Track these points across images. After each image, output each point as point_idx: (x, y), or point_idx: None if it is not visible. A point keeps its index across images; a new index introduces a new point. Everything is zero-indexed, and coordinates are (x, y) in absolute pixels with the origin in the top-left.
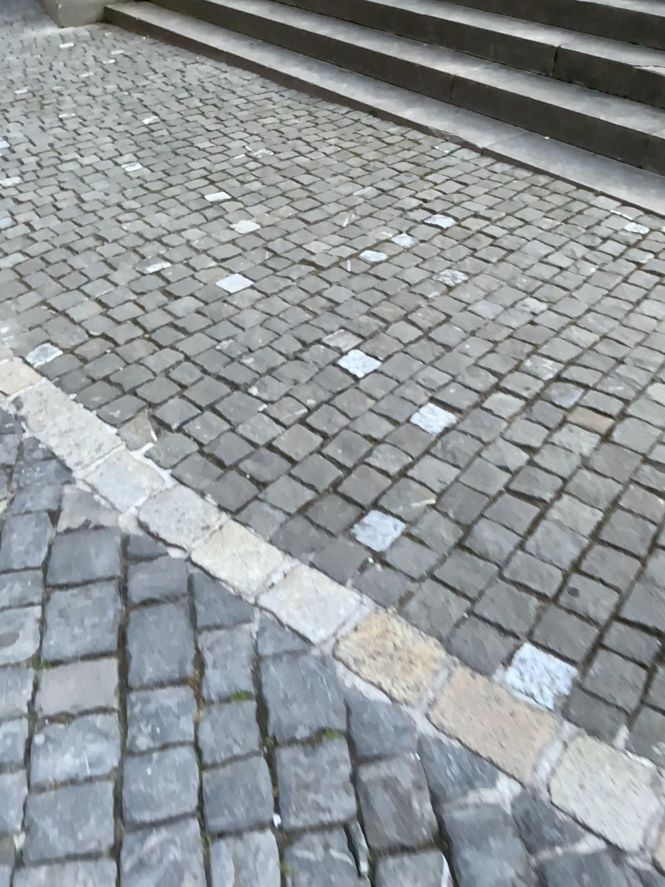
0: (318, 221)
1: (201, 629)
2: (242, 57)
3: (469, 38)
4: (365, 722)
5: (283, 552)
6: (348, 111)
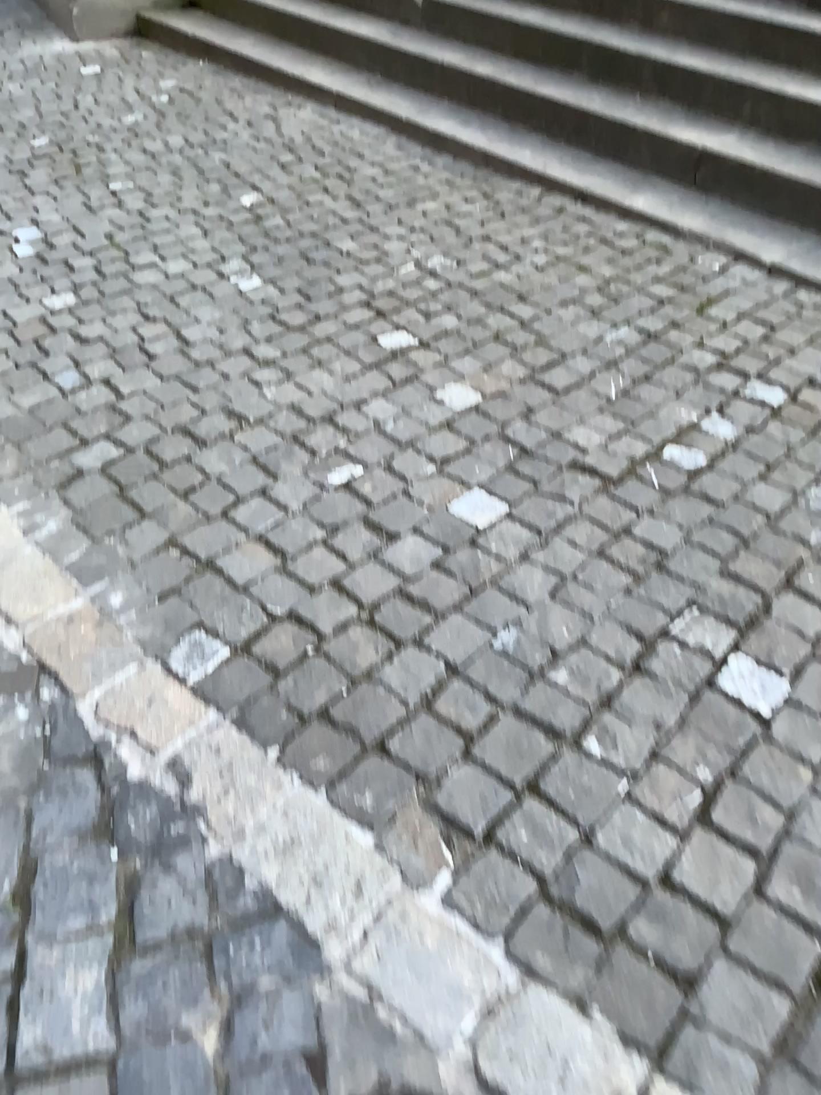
0: (567, 387)
1: None
2: (357, 101)
3: (709, 94)
4: None
5: None
6: (539, 193)
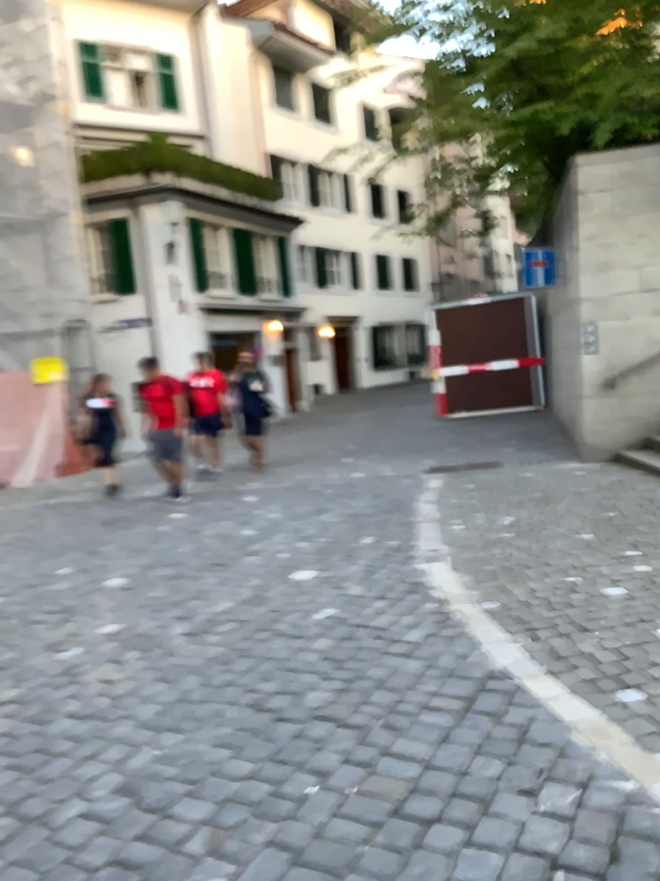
0: None
1: (512, 704)
2: None
3: None
4: (574, 749)
5: (571, 691)
6: None
